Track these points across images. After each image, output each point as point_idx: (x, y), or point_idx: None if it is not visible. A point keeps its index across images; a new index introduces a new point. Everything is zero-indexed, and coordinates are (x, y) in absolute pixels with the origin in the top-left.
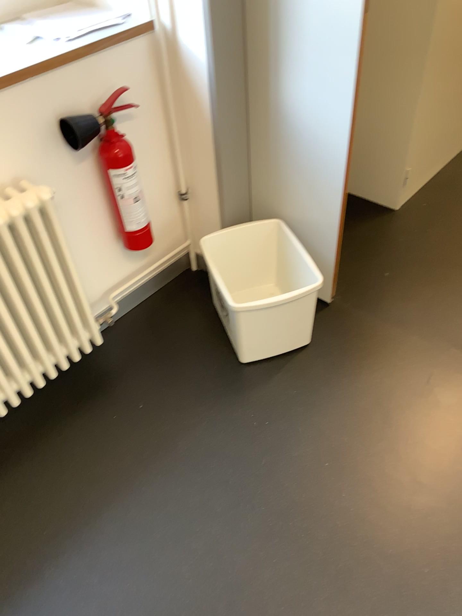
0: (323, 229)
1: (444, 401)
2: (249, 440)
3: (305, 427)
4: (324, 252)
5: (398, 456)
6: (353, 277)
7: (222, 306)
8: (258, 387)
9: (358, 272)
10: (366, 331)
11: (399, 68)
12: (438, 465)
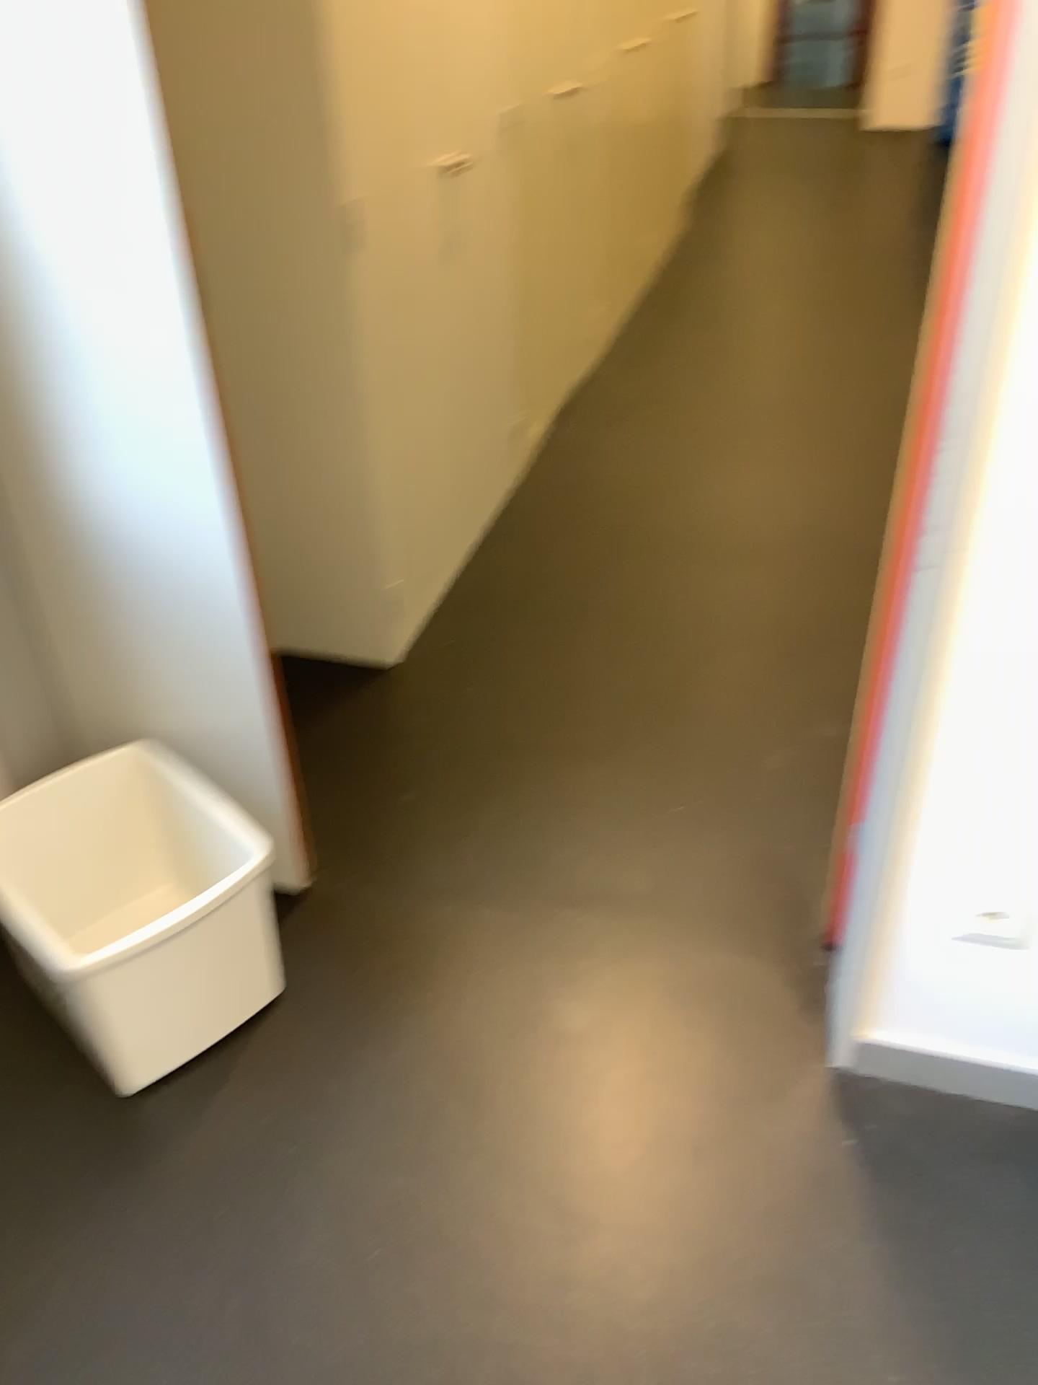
0: (246, 741)
1: (580, 1026)
2: (189, 1271)
3: (314, 1188)
4: (264, 789)
5: (520, 1177)
6: (343, 823)
7: (50, 973)
8: (185, 1135)
9: (351, 810)
10: (395, 929)
11: (321, 397)
12: (601, 1165)
